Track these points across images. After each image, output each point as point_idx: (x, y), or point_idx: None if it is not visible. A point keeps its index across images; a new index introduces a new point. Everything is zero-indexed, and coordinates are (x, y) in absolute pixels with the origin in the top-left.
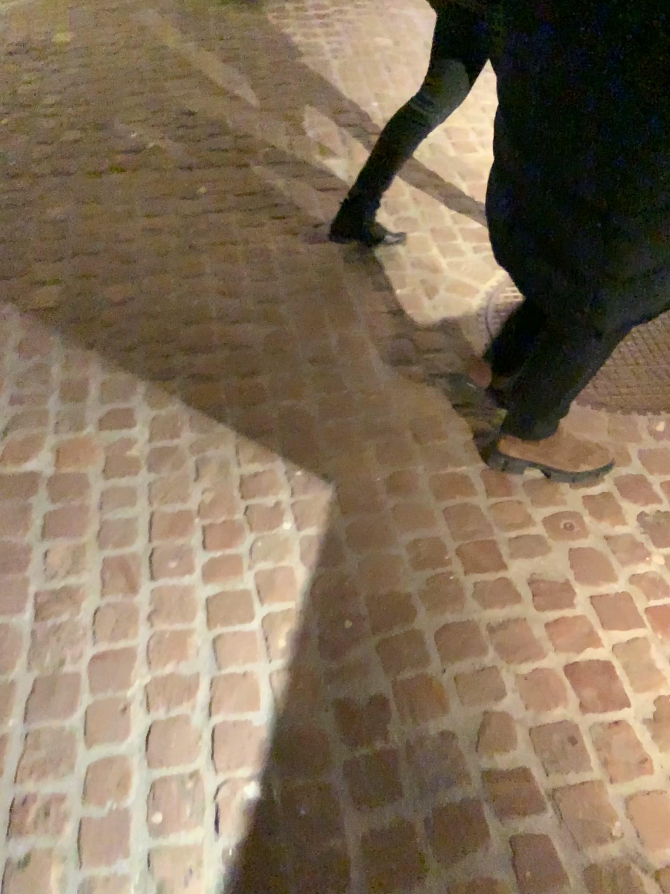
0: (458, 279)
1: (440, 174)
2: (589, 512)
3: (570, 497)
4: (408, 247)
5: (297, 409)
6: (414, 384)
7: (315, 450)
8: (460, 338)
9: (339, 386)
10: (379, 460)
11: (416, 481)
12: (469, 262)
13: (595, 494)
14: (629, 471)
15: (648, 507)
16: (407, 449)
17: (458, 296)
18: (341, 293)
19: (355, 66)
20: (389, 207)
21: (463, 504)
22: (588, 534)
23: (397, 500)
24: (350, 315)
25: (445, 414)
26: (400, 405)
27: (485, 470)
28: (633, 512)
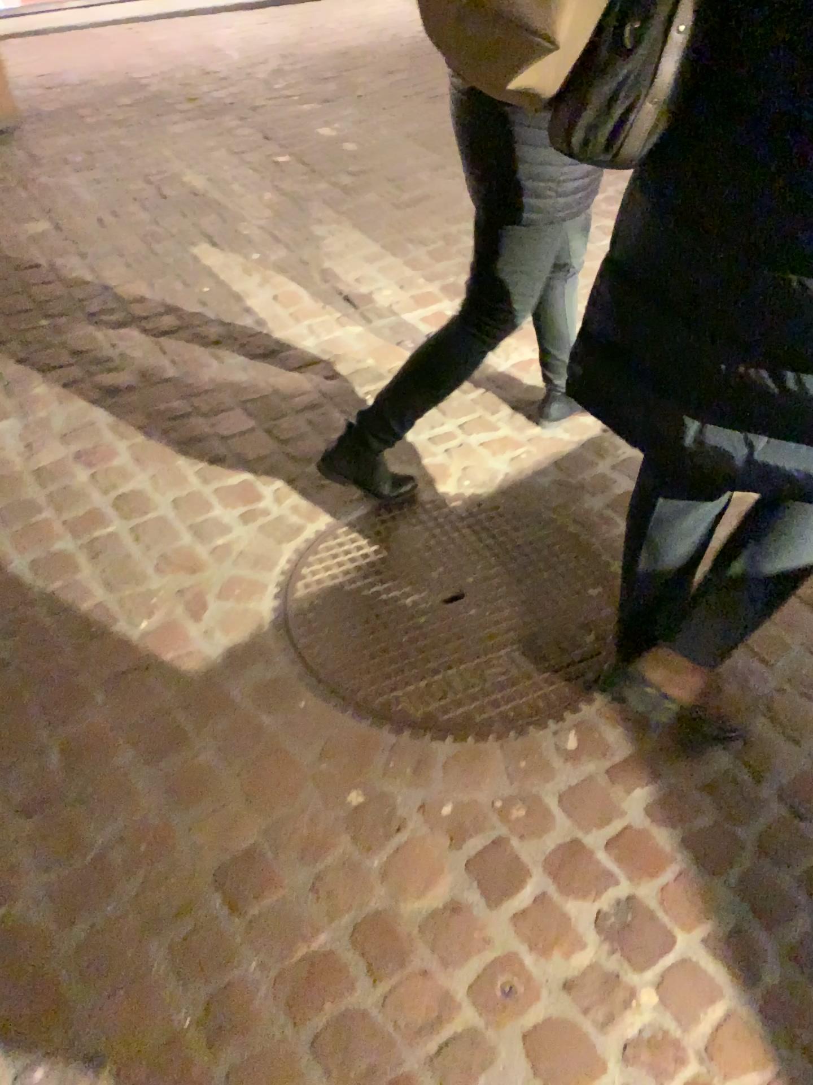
0: (231, 577)
1: (167, 407)
2: (528, 947)
3: (492, 928)
4: (145, 542)
5: (16, 921)
6: (207, 794)
7: (64, 1002)
8: (258, 680)
9: (84, 843)
10: (181, 976)
11: (253, 997)
12: (240, 544)
13: (526, 908)
14: (559, 844)
15: (605, 906)
16: (223, 934)
17: (238, 605)
18: (55, 657)
19: (6, 267)
20: (101, 483)
21: (338, 1014)
22: (538, 994)
23: (228, 1056)
24: (76, 693)
25: (267, 837)
26: (192, 846)
27: (356, 927)
28: (587, 922)
